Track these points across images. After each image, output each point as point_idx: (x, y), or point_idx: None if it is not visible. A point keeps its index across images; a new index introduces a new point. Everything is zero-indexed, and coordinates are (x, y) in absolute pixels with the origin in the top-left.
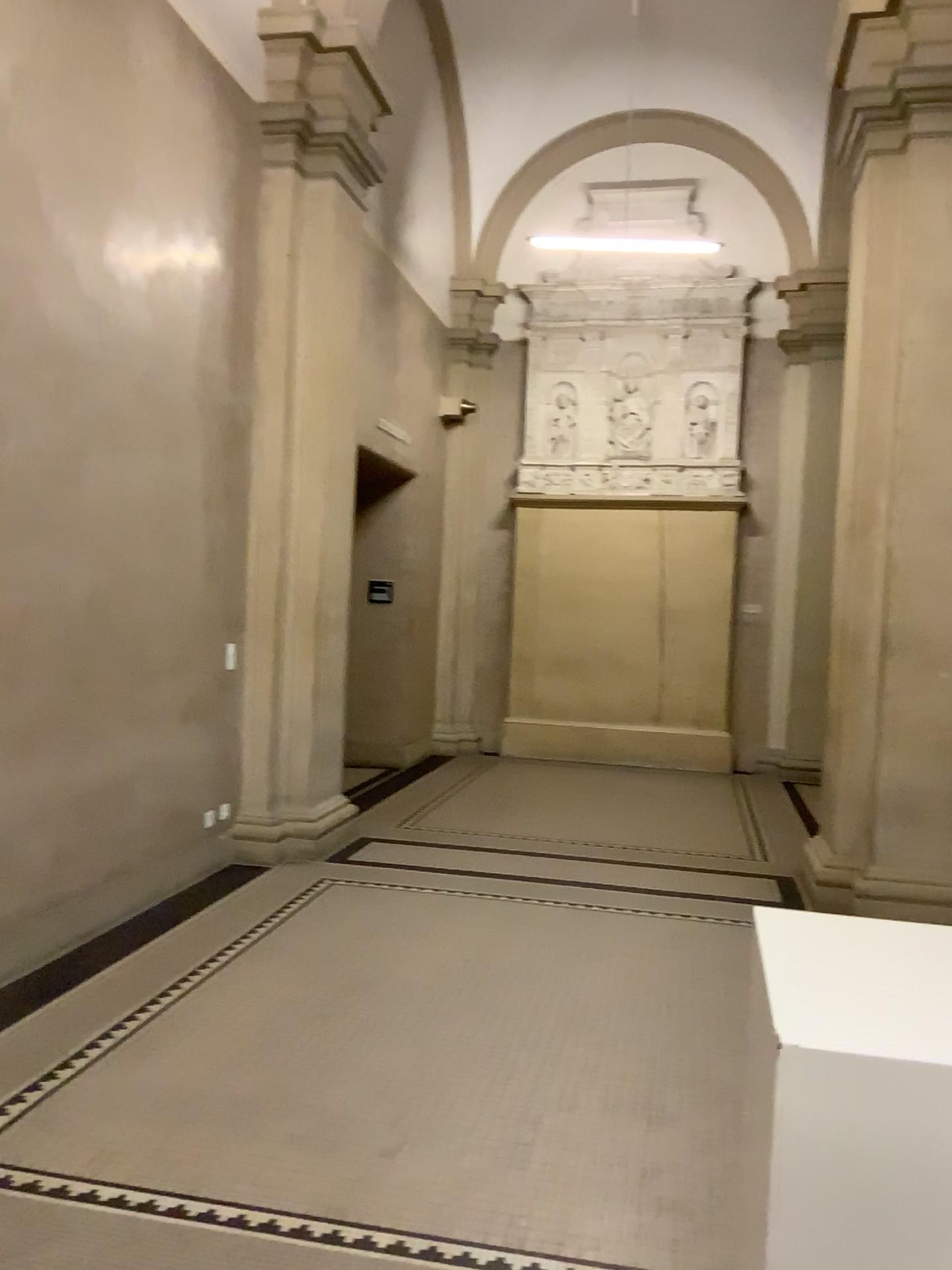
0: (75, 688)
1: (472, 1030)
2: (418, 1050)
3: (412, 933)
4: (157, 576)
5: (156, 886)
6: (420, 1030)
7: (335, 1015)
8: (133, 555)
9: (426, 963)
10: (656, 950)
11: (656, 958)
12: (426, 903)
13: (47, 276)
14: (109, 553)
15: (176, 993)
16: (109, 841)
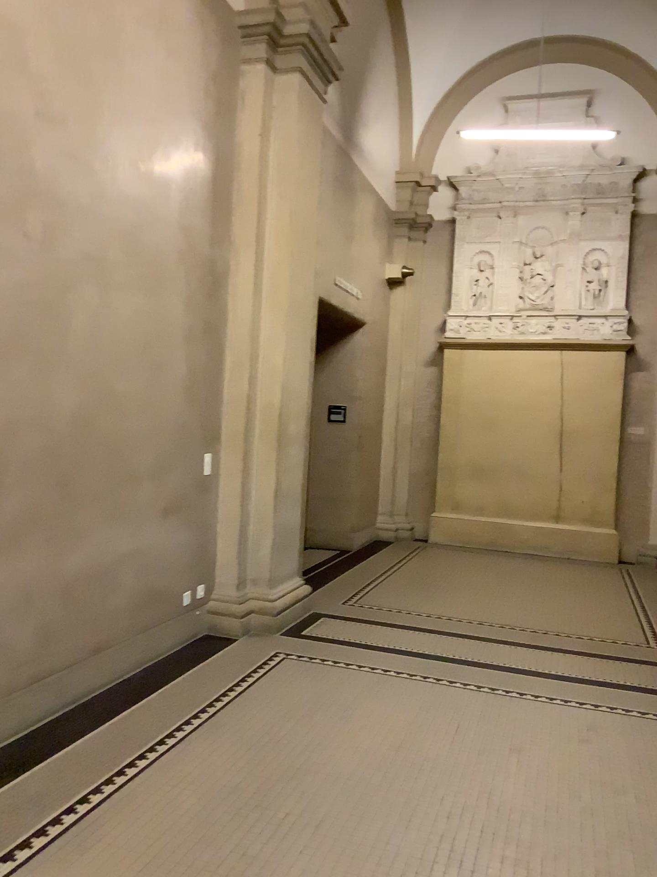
0: (59, 491)
1: (398, 838)
2: (344, 861)
3: (348, 715)
4: (139, 396)
5: (134, 657)
6: (347, 834)
7: (268, 809)
8: (117, 377)
9: (359, 750)
10: (573, 745)
11: (574, 756)
12: (362, 683)
13: (32, 128)
14: (94, 375)
15: (128, 774)
16: (91, 621)
